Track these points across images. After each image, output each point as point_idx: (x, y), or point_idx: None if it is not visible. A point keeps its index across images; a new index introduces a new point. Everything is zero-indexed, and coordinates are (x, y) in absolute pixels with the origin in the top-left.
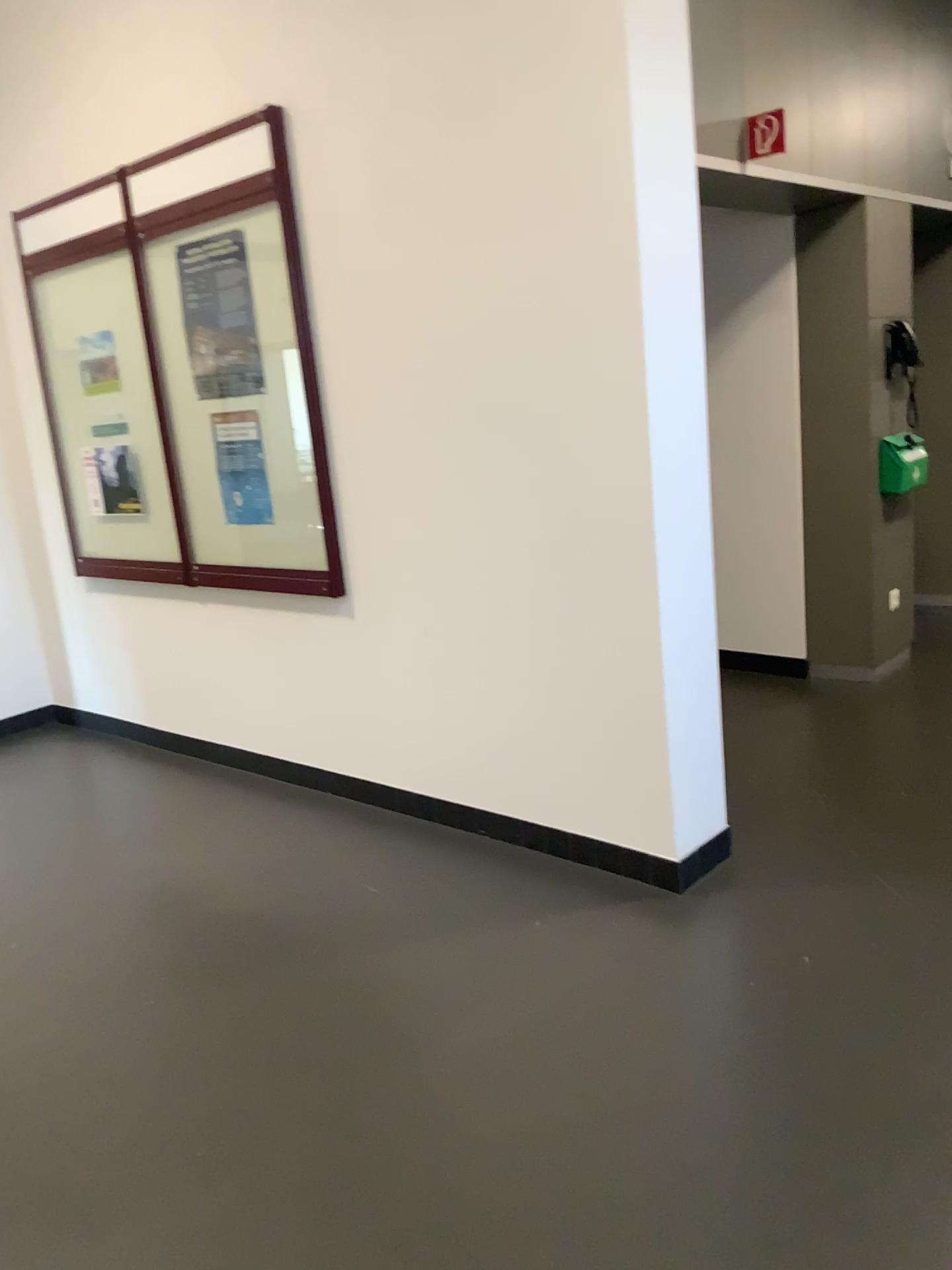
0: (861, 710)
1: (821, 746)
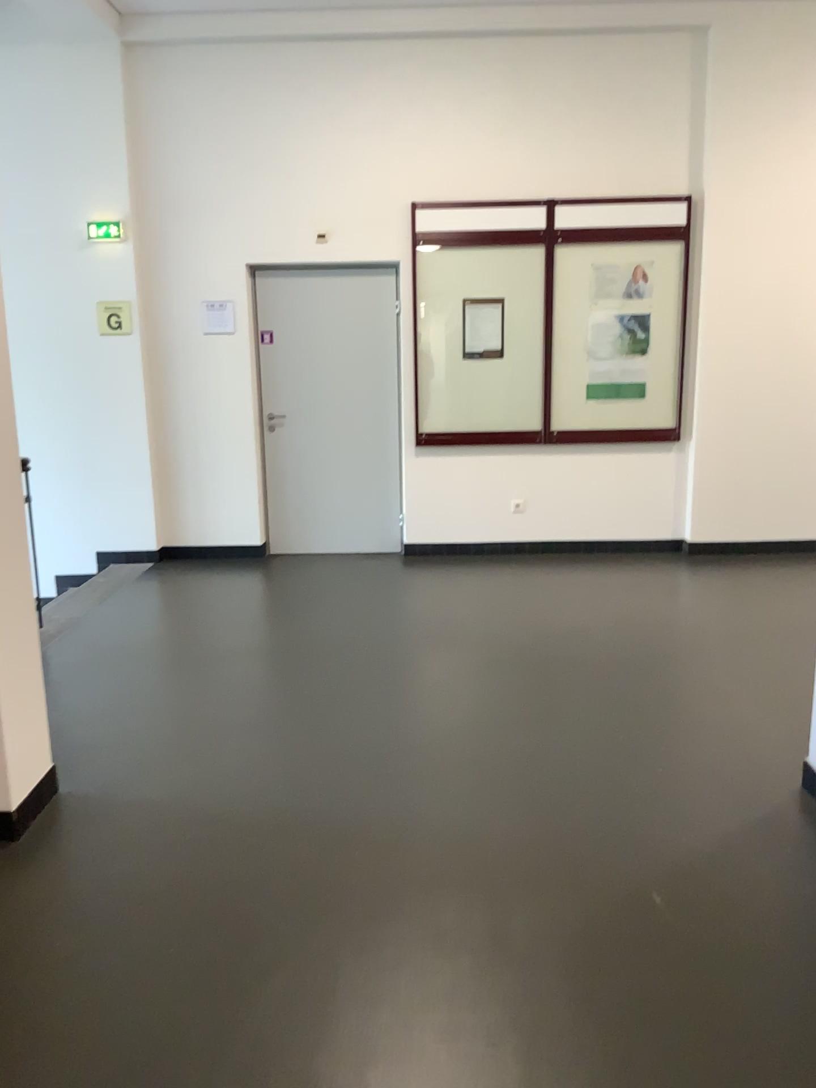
0: None
1: None
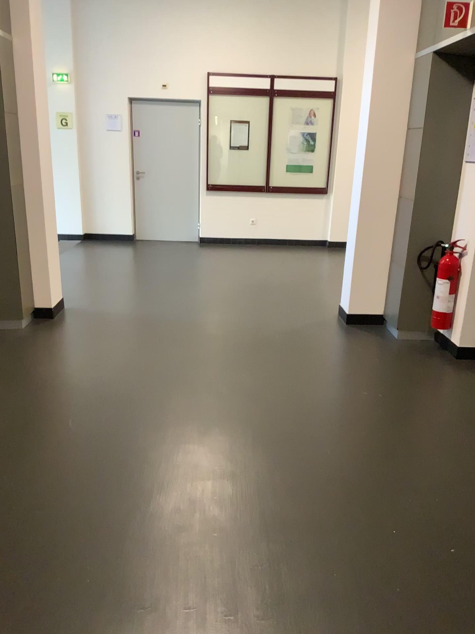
0: (437, 403)
1: (406, 373)
